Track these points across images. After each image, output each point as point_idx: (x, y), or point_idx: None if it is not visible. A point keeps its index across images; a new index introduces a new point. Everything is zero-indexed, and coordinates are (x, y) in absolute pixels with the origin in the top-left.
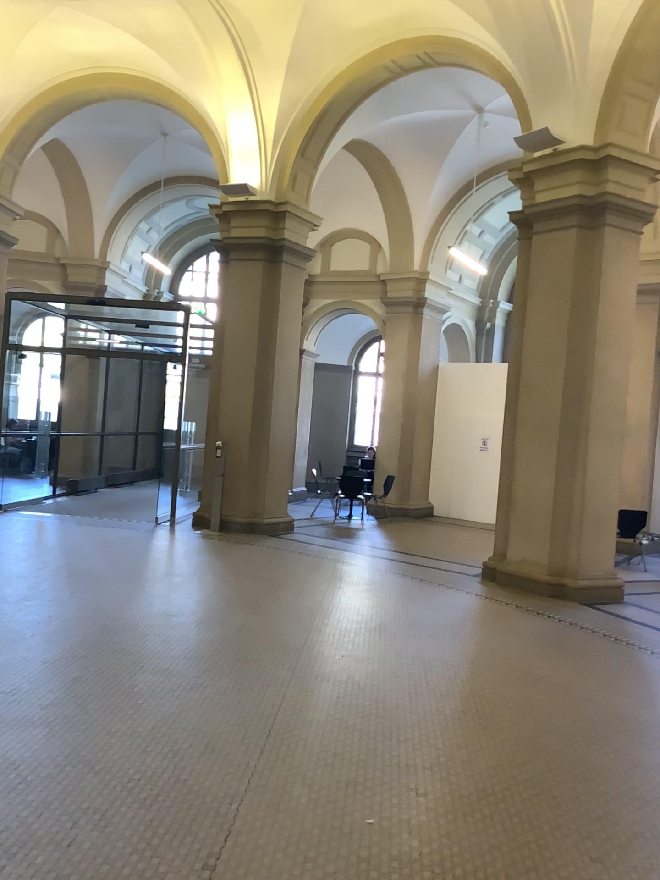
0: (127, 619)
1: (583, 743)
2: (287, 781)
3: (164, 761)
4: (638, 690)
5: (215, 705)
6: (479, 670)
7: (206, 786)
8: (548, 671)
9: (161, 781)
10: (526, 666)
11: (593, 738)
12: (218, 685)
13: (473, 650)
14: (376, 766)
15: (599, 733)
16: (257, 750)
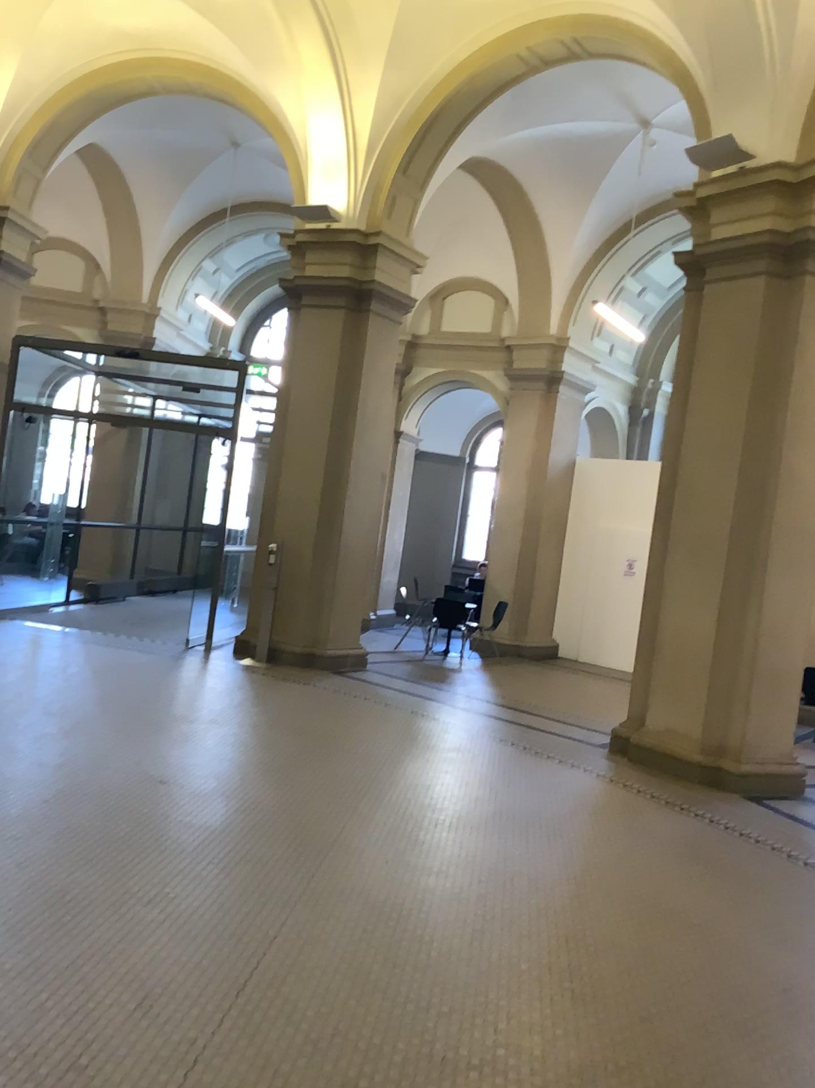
0: (93, 785)
1: (726, 1039)
2: (245, 1084)
3: (64, 1032)
4: None
5: (174, 934)
6: (583, 897)
7: (113, 1084)
8: (686, 906)
9: (45, 1071)
10: (653, 897)
11: (742, 1029)
12: (190, 900)
13: (579, 865)
14: (394, 1062)
15: (753, 1021)
16: (215, 1021)
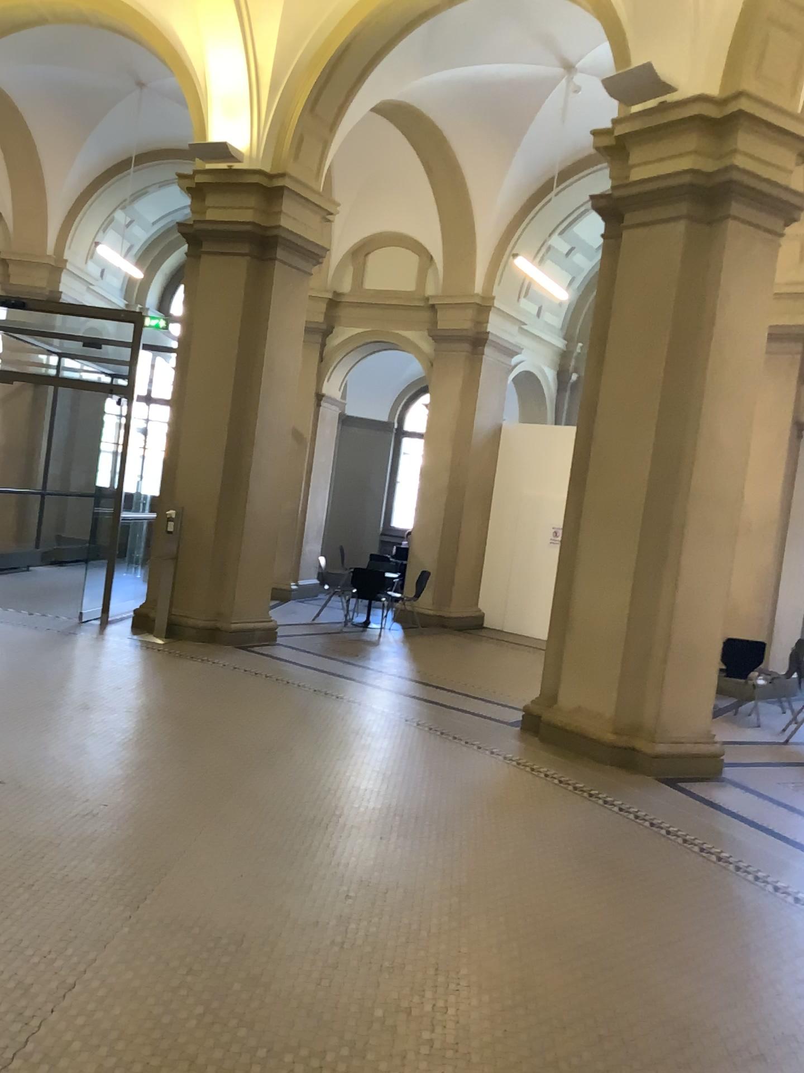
0: None
1: None
2: None
3: None
4: (725, 965)
5: None
6: (460, 913)
7: None
8: (578, 920)
9: None
10: (542, 910)
11: None
12: None
13: (462, 872)
14: None
15: None
16: None
